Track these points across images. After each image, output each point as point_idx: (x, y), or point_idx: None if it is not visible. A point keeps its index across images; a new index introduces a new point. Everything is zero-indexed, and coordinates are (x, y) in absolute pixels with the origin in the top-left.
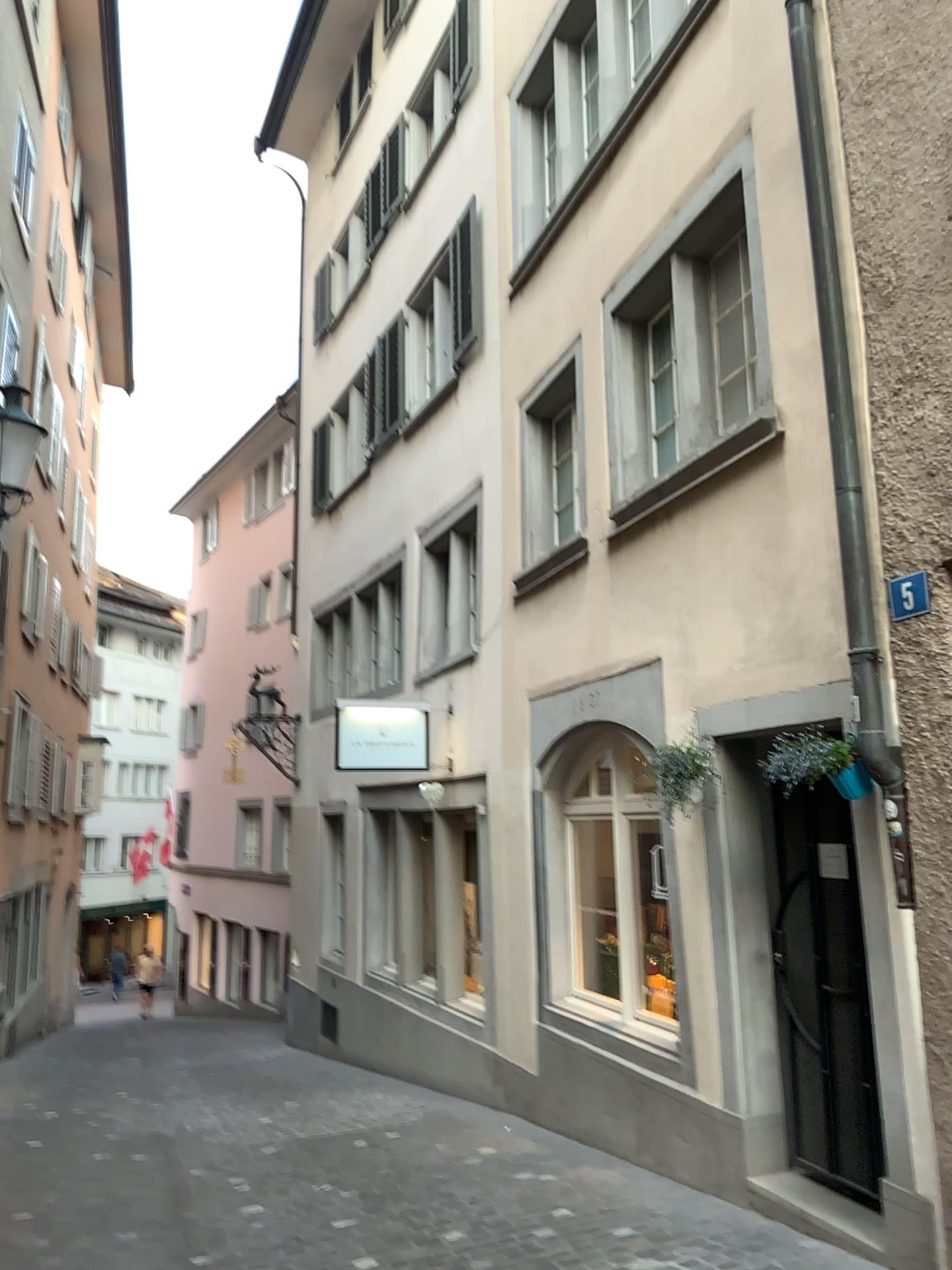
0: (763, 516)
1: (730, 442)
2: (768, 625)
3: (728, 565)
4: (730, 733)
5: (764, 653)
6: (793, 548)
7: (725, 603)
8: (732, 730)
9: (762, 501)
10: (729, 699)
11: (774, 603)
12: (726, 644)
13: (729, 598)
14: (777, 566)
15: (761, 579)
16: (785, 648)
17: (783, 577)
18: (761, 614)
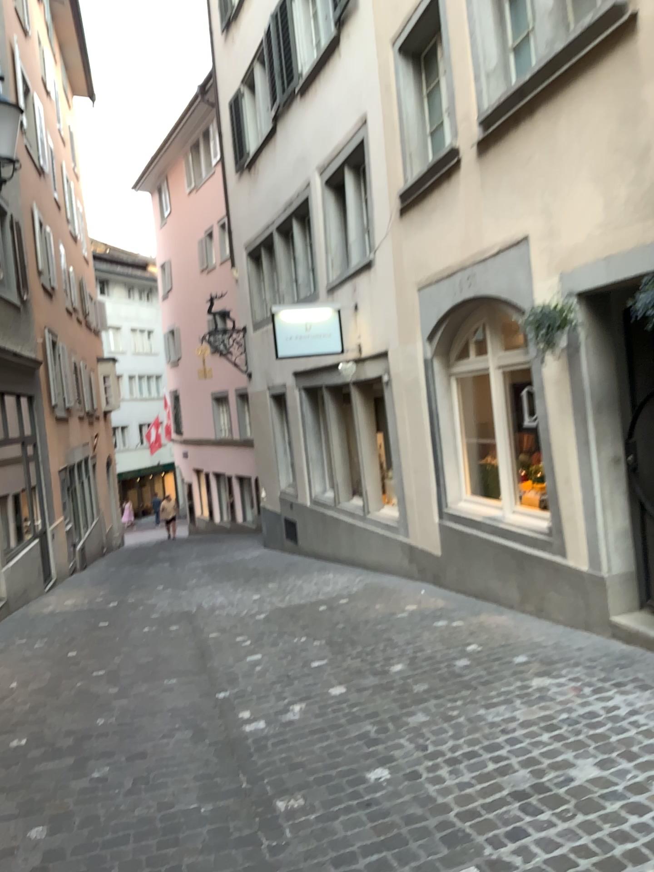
0: (618, 94)
1: (587, 30)
2: (624, 191)
3: (587, 144)
4: (592, 287)
5: (621, 216)
6: (646, 119)
7: (585, 178)
8: (593, 285)
9: (617, 81)
10: (590, 259)
11: (629, 171)
12: (587, 213)
13: (589, 173)
14: (632, 138)
15: (618, 151)
16: (639, 209)
17: (637, 147)
18: (618, 183)
